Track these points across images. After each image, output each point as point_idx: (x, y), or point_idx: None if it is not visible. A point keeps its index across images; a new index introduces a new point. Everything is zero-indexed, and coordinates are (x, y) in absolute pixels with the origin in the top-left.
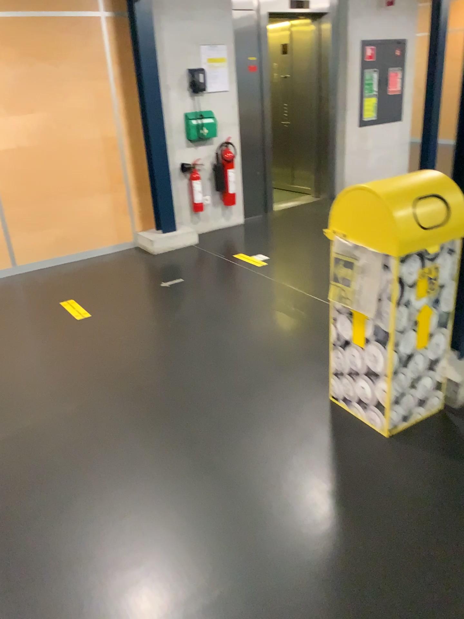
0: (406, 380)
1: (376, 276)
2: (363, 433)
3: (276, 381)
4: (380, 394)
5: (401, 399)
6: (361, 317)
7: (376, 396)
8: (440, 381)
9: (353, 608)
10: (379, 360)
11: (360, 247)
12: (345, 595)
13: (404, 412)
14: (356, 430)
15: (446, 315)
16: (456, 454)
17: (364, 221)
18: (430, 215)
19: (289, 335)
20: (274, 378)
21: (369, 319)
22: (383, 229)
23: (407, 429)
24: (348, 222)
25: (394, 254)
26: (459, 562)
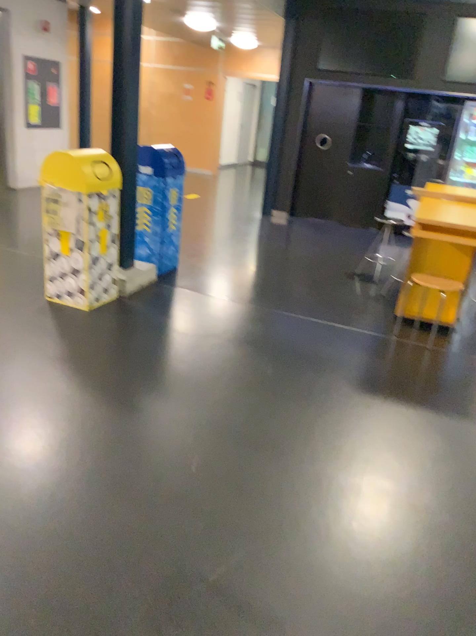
0: (95, 275)
1: (74, 208)
2: (72, 311)
3: (2, 296)
4: (81, 284)
5: (93, 287)
6: (66, 236)
7: (78, 287)
8: (114, 280)
9: (84, 366)
10: (79, 261)
11: (63, 190)
12: (79, 363)
13: (95, 296)
14: (66, 311)
15: (114, 236)
16: (127, 314)
17: (65, 174)
18: (102, 173)
19: (2, 272)
20: (0, 294)
21: (71, 237)
22: (77, 179)
23: (98, 307)
24: (54, 175)
25: (84, 193)
26: (133, 346)
